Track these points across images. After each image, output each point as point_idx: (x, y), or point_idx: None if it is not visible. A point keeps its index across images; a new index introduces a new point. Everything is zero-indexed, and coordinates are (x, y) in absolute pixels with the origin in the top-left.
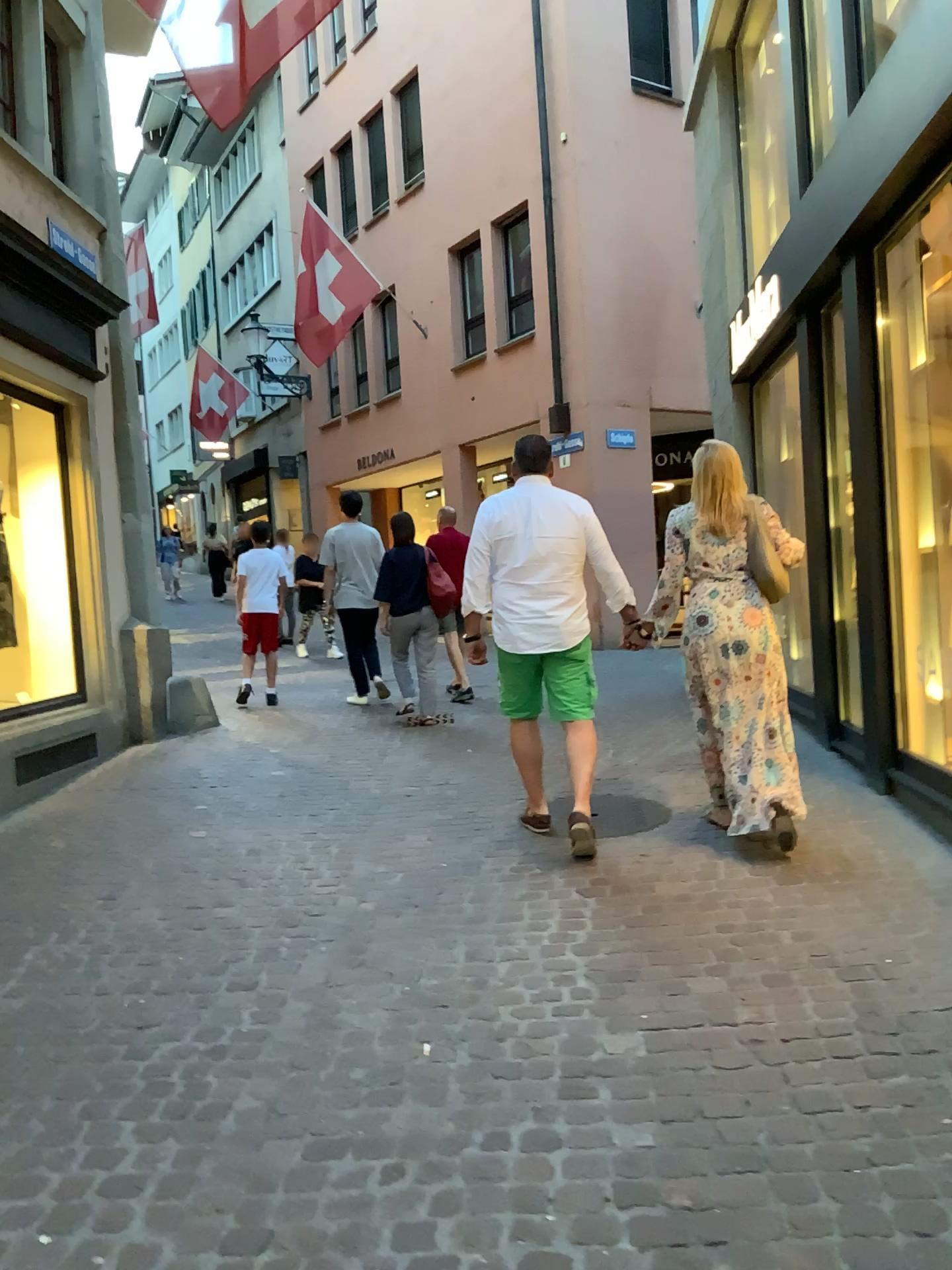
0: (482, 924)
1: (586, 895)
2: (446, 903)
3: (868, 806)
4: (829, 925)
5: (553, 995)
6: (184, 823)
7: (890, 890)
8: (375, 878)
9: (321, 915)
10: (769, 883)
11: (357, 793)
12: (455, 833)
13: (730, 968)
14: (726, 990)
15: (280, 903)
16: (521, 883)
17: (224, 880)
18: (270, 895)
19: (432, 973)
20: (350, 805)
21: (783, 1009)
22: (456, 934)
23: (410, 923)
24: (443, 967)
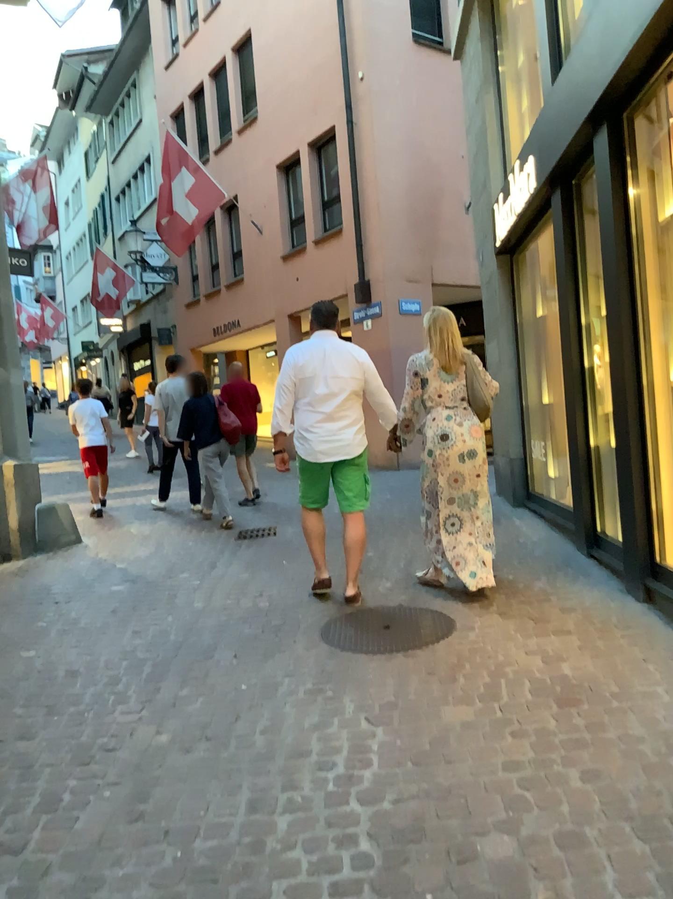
0: (269, 762)
1: (374, 723)
2: (237, 735)
3: (633, 617)
4: (617, 761)
5: (332, 867)
6: (15, 643)
7: (670, 715)
8: (175, 704)
9: (113, 751)
10: (551, 707)
11: (180, 606)
12: (259, 649)
13: (520, 825)
14: (518, 858)
15: (76, 737)
16: (313, 708)
17: (31, 708)
18: (70, 726)
19: (206, 833)
20: (171, 620)
21: (584, 890)
22: (241, 776)
23: (197, 761)
24: (221, 822)
